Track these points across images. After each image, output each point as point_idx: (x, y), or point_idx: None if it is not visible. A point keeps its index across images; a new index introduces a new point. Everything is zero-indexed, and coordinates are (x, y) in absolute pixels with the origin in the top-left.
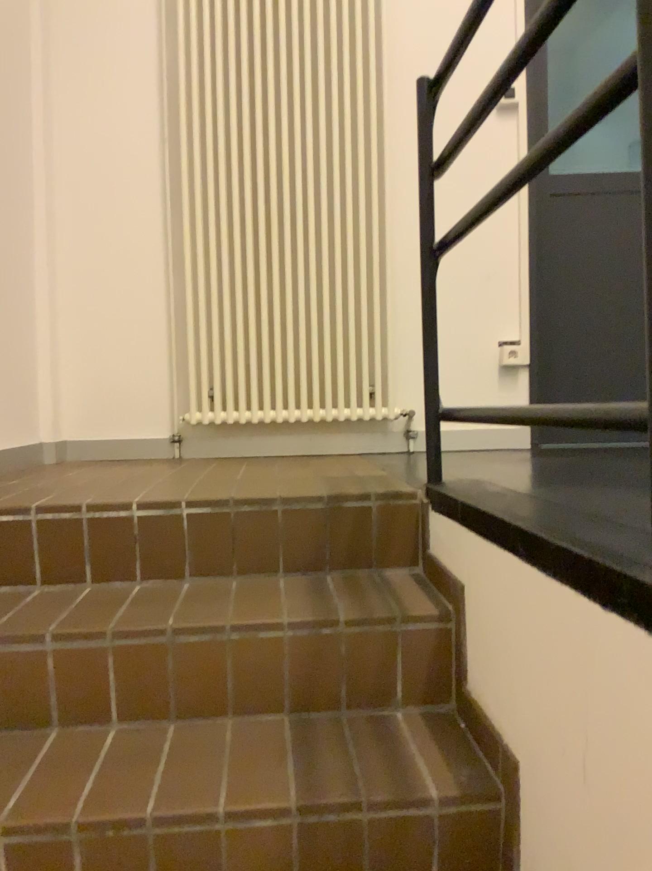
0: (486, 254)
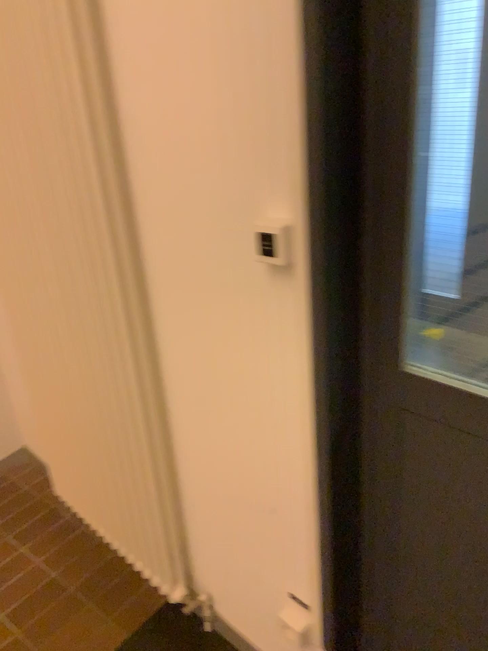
0: (264, 474)
